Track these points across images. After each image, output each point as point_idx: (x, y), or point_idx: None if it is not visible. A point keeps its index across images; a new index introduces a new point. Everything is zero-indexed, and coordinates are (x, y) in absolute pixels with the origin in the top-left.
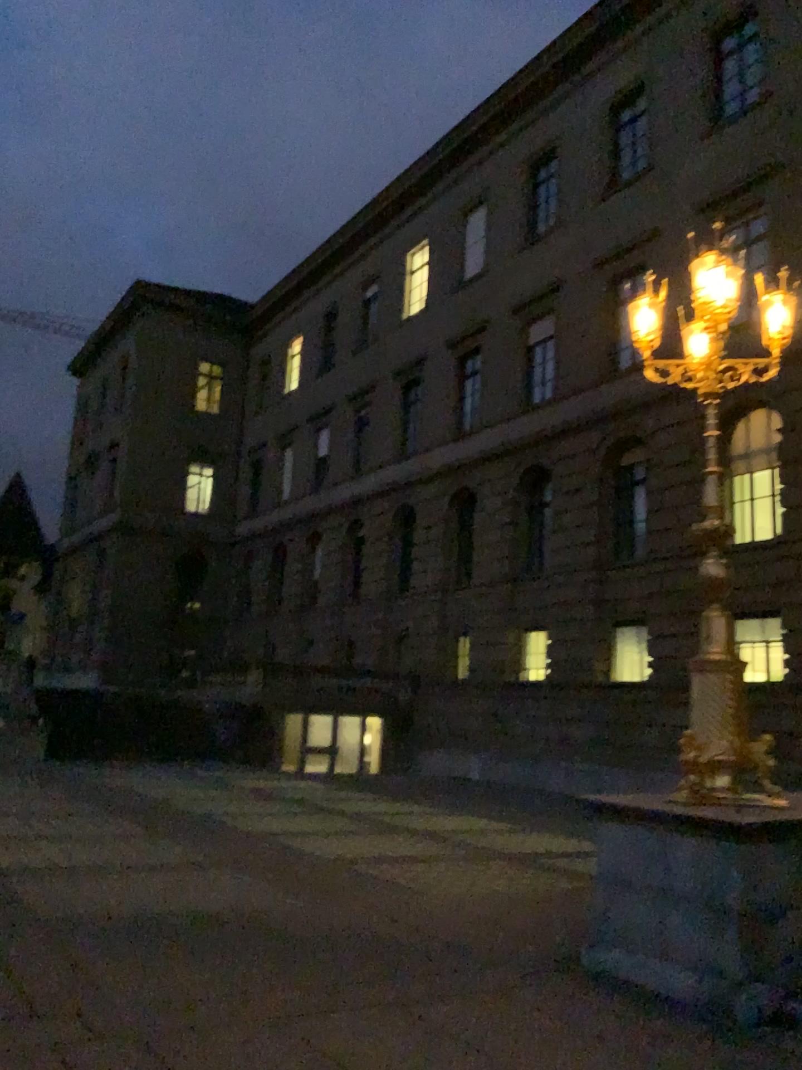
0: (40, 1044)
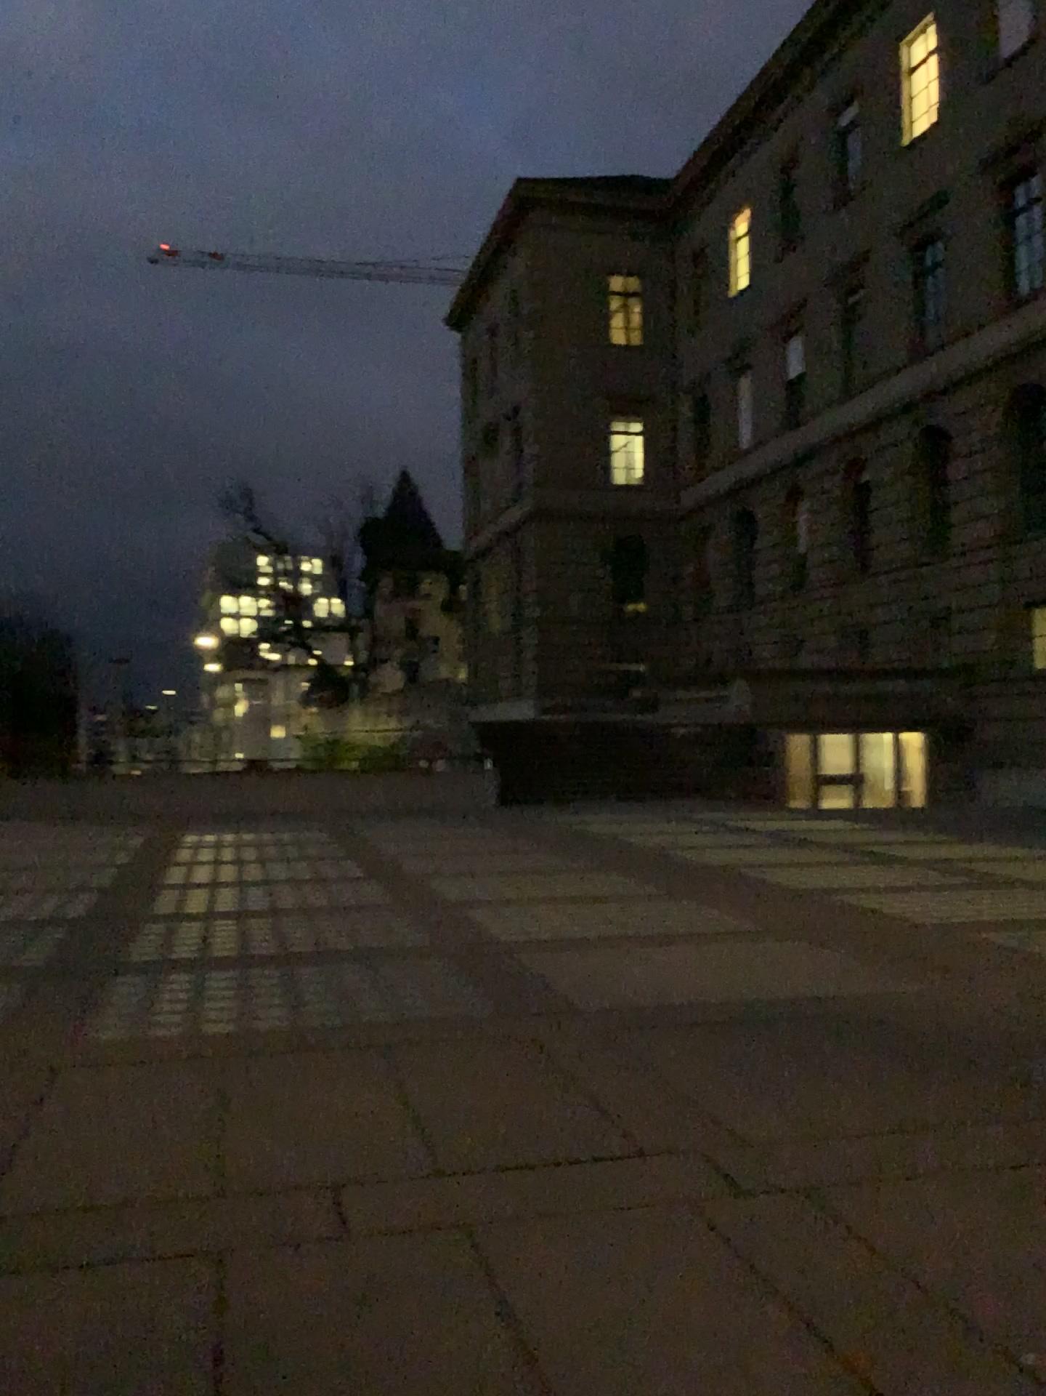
0: (650, 1204)
